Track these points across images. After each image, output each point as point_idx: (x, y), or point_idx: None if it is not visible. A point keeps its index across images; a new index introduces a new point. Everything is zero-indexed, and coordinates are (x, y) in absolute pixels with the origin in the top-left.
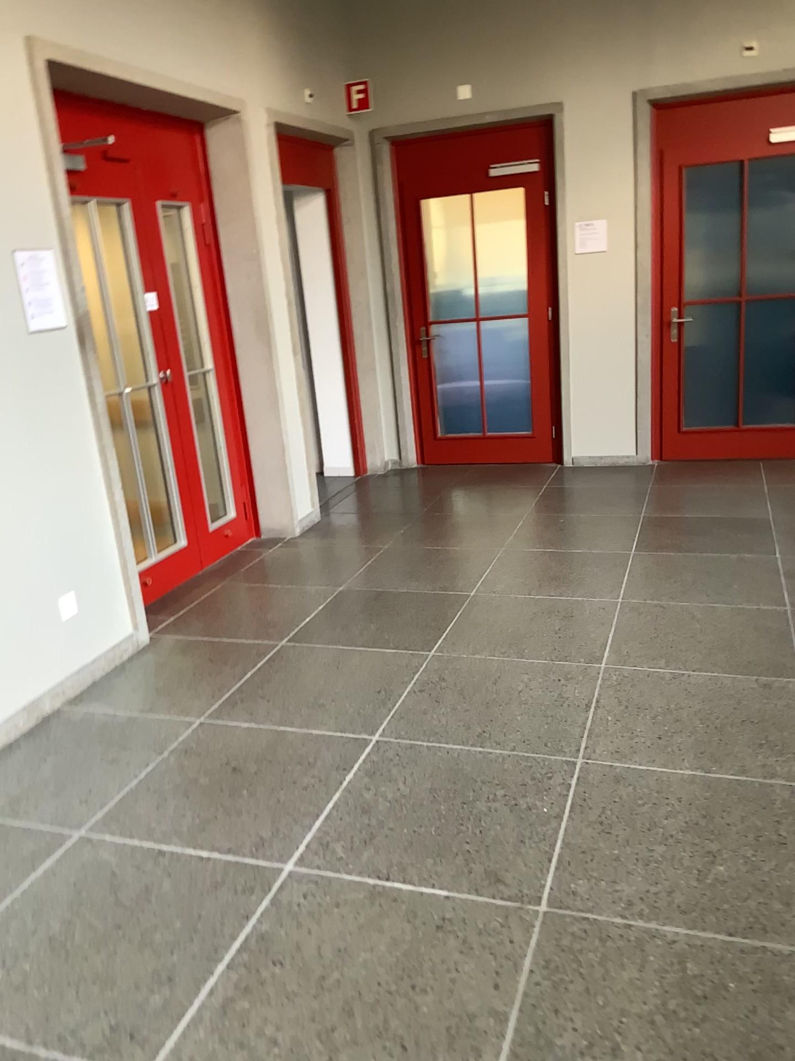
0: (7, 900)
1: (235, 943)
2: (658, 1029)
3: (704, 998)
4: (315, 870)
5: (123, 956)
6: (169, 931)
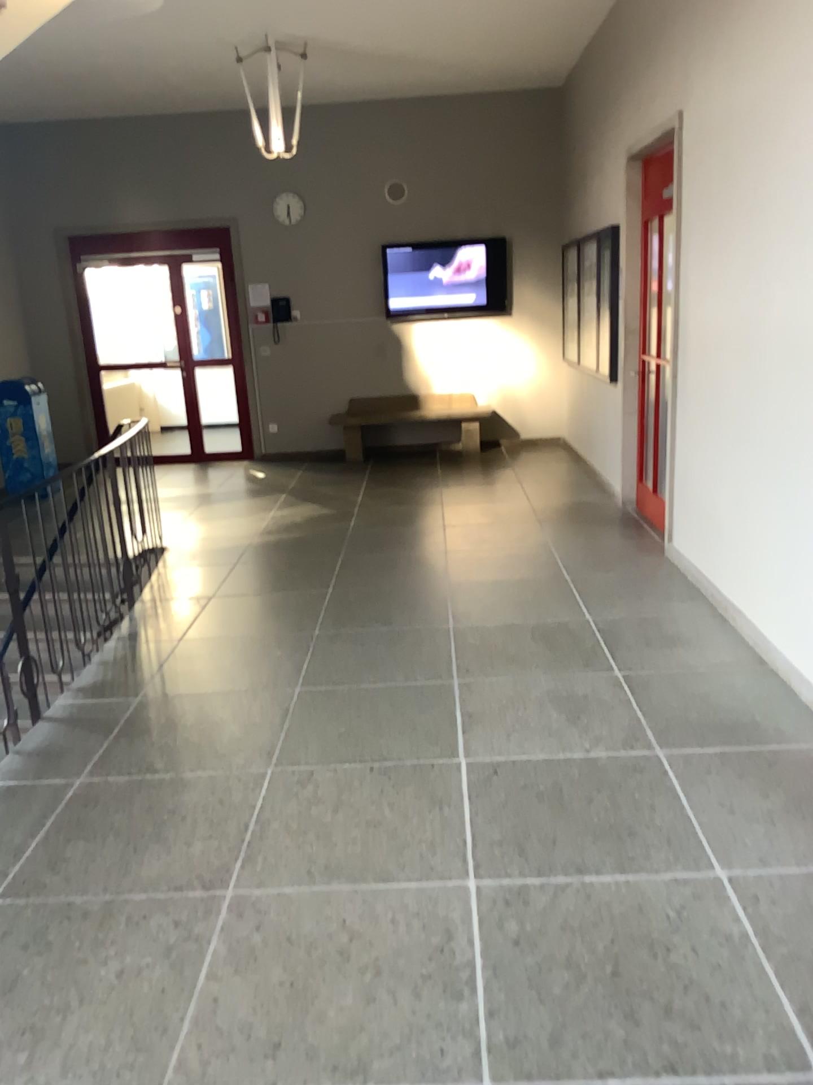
0: (773, 973)
1: (482, 984)
2: (79, 992)
3: (24, 1032)
4: (448, 1082)
5: (581, 952)
6: (559, 981)
